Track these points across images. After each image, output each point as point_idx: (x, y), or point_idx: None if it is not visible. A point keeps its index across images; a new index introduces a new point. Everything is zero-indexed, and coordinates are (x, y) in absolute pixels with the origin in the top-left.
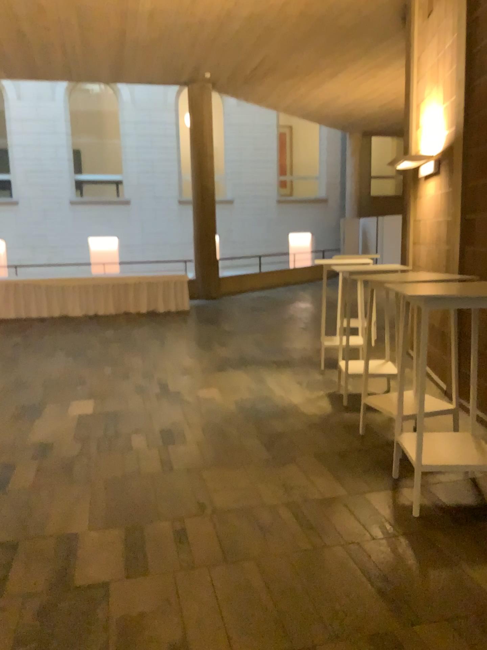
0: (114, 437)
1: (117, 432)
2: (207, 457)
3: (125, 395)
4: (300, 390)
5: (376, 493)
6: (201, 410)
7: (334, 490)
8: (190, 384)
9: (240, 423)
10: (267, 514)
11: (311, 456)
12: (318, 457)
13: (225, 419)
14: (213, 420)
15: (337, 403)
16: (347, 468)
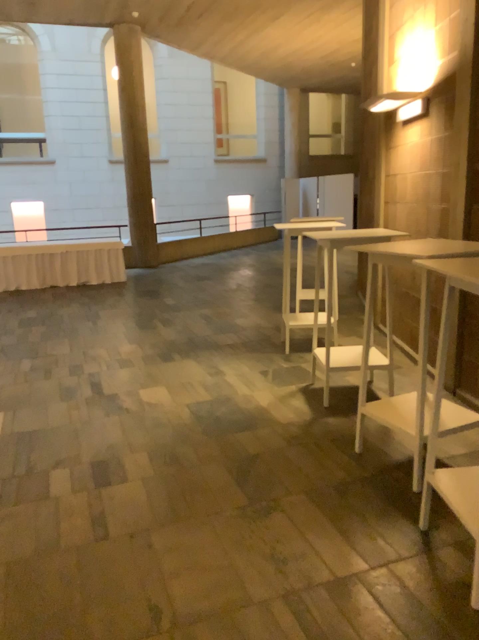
0: (25, 480)
1: (29, 469)
2: (157, 509)
3: (44, 404)
4: (265, 386)
5: (408, 566)
6: (144, 423)
7: (346, 562)
8: (129, 383)
9: (197, 442)
10: (258, 628)
11: (301, 496)
12: (311, 500)
13: (177, 437)
14: (161, 440)
15: (316, 405)
16: (354, 516)
